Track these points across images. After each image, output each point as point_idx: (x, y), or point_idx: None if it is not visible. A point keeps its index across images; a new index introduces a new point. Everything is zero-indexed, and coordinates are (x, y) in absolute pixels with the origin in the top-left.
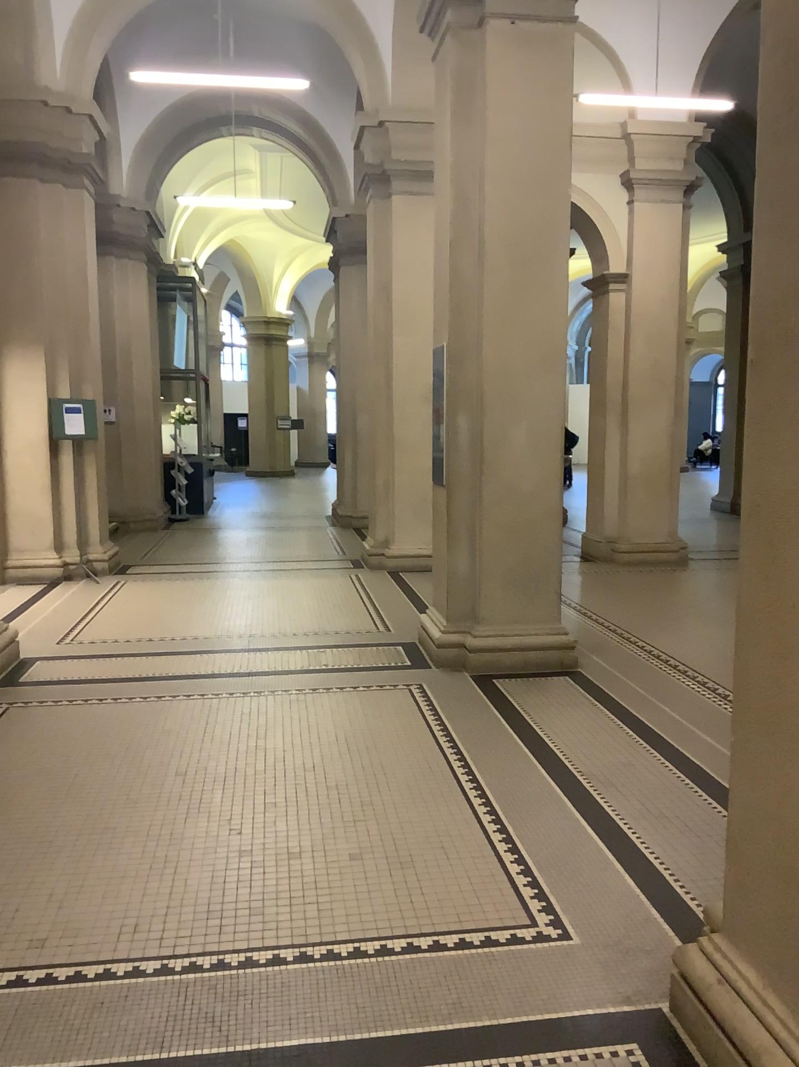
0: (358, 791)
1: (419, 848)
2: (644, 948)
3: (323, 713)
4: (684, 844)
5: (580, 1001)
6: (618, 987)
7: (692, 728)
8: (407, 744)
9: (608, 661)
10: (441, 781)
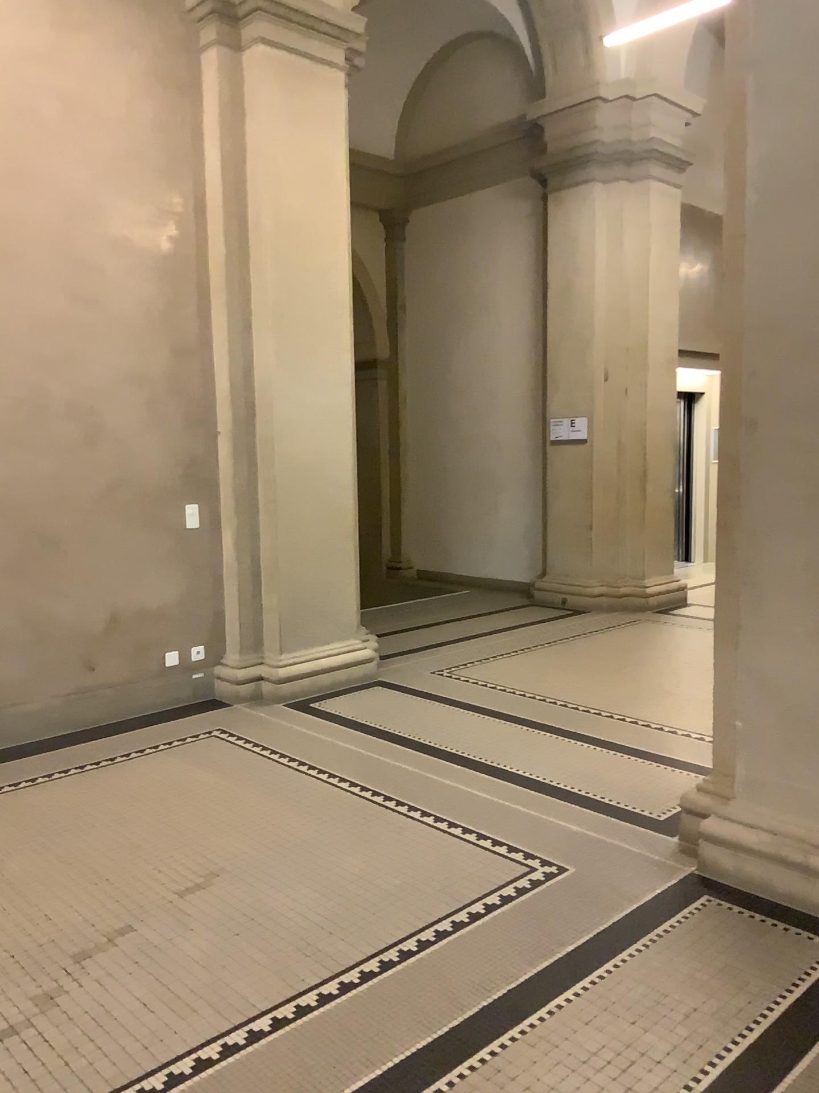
0: None
1: None
2: None
3: None
4: None
5: None
6: None
7: None
8: None
9: None
10: None
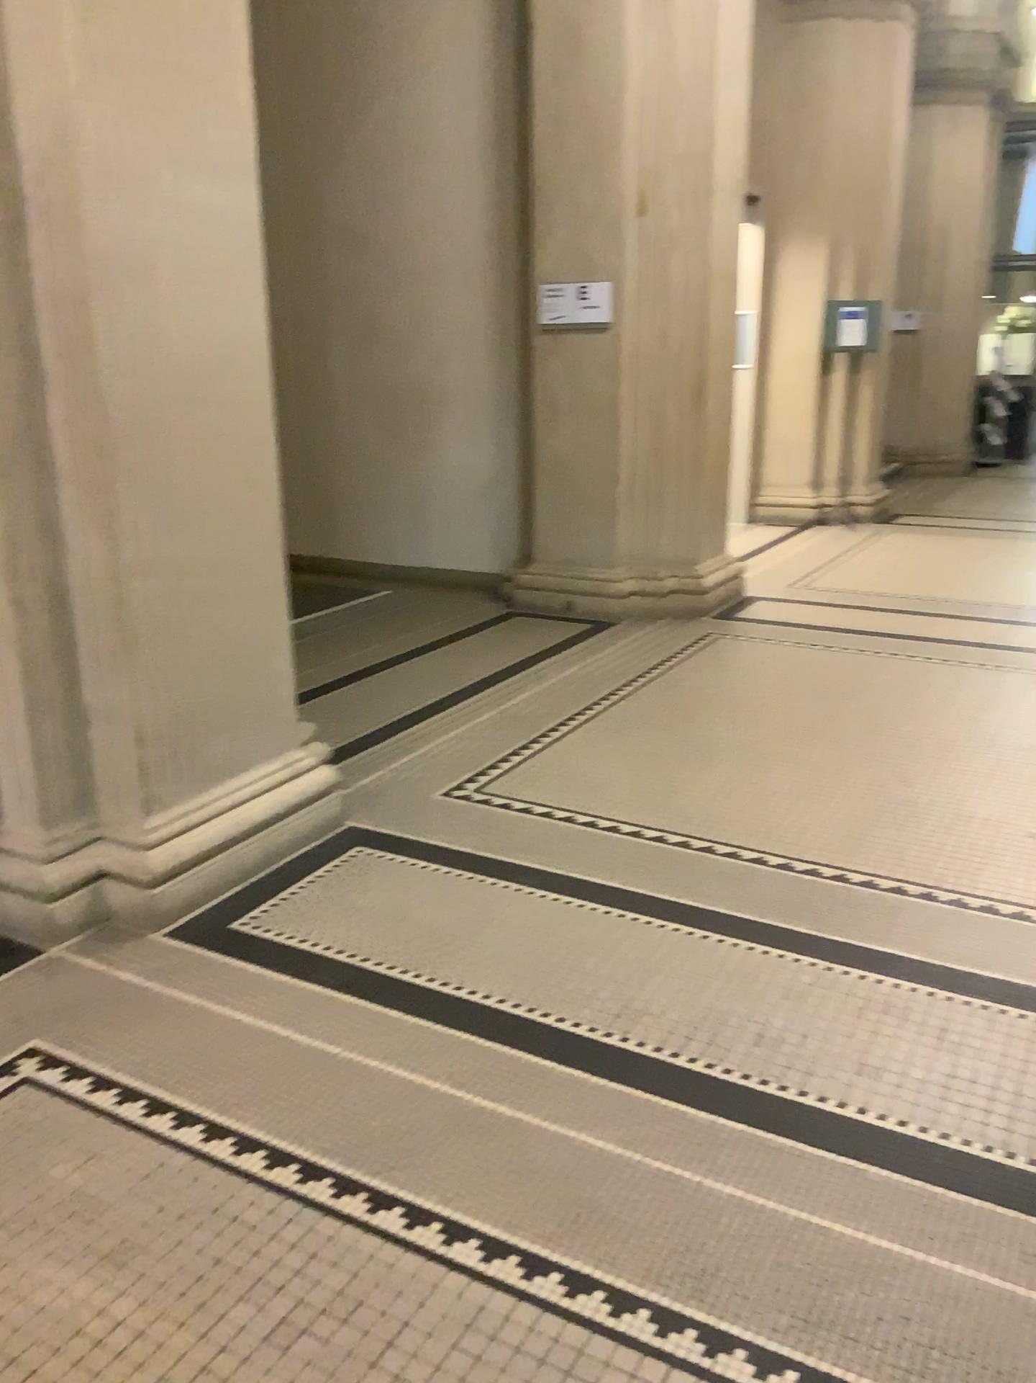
0: None
1: None
2: None
3: None
4: None
5: None
6: None
7: None
8: None
9: None
10: None
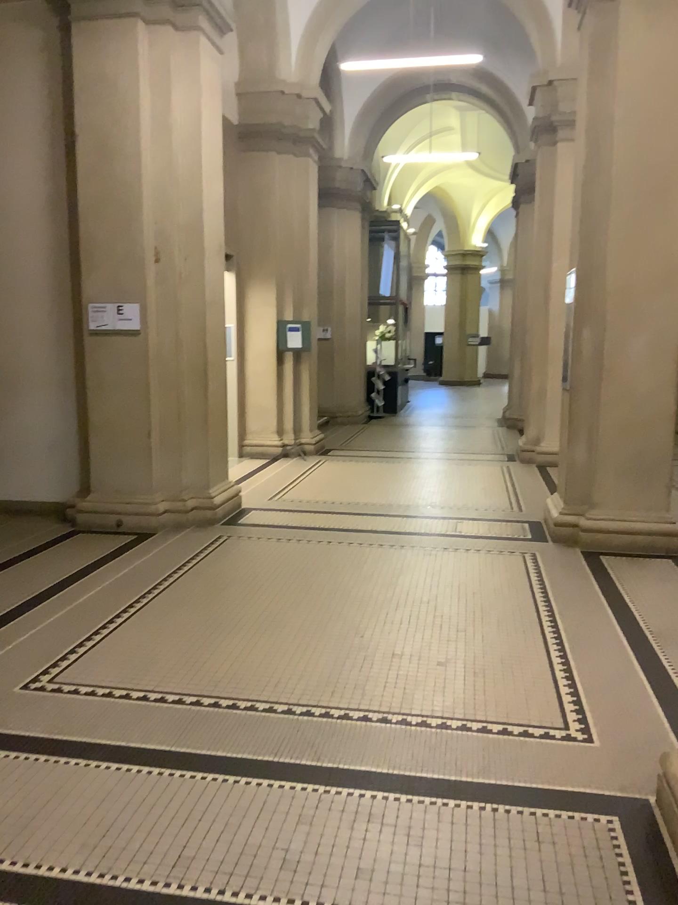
0: (458, 621)
1: (492, 666)
2: (651, 759)
3: (447, 566)
4: None
5: (581, 783)
6: (618, 780)
7: None
8: (508, 594)
9: None
10: (526, 623)
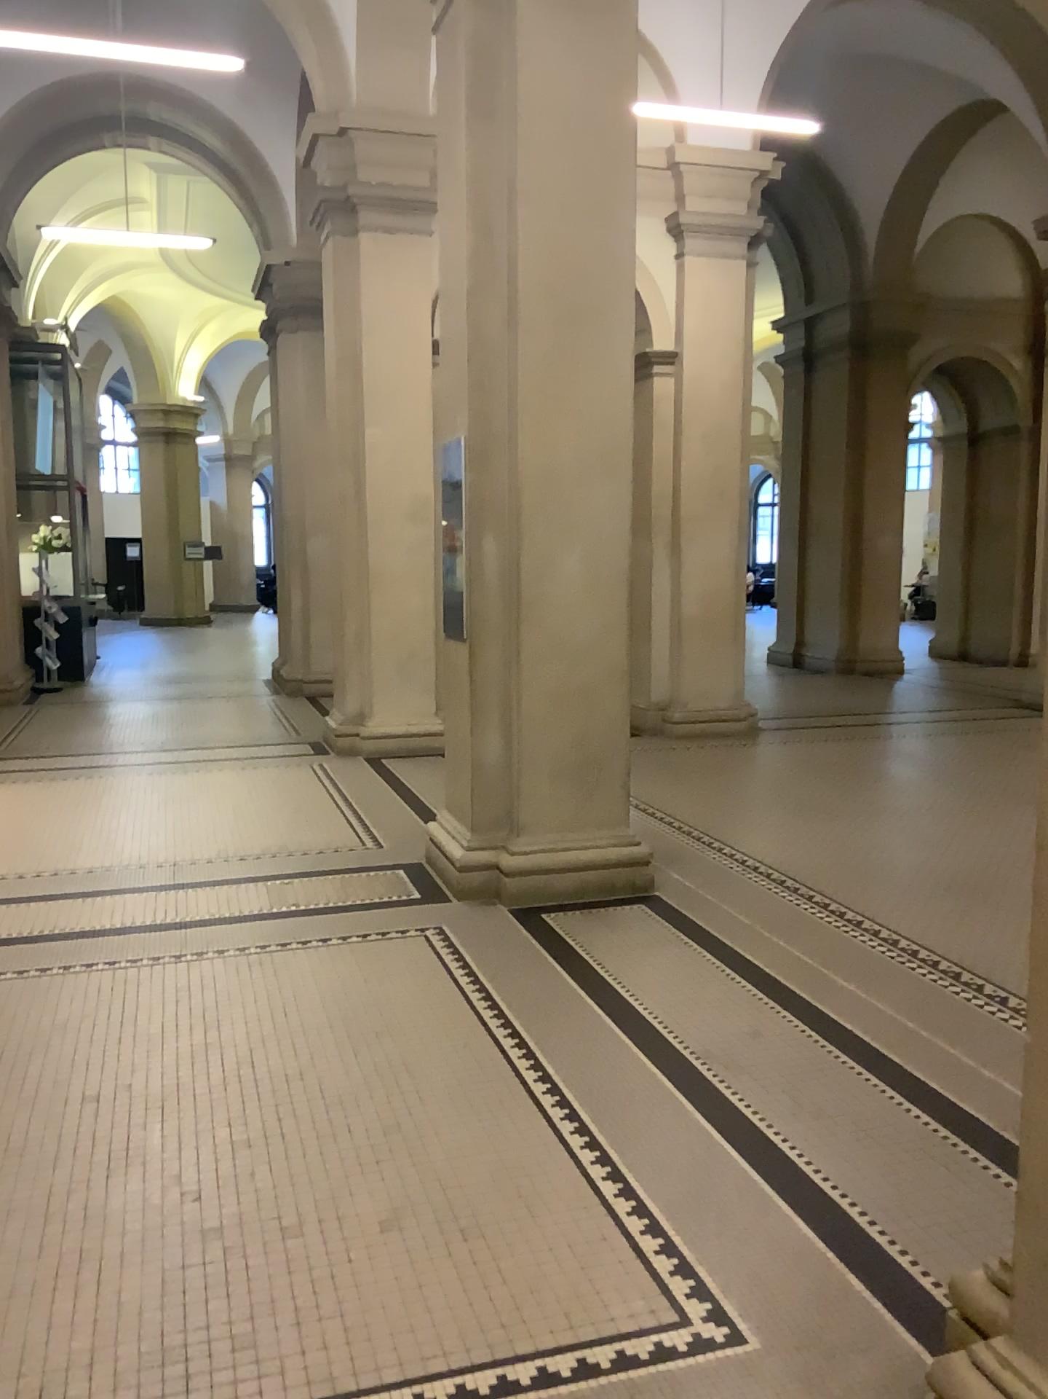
0: (376, 1108)
1: (485, 1202)
2: (856, 1348)
3: (303, 982)
4: (868, 1162)
5: None
6: None
7: (831, 976)
8: (436, 1025)
9: (695, 880)
10: (497, 1083)
